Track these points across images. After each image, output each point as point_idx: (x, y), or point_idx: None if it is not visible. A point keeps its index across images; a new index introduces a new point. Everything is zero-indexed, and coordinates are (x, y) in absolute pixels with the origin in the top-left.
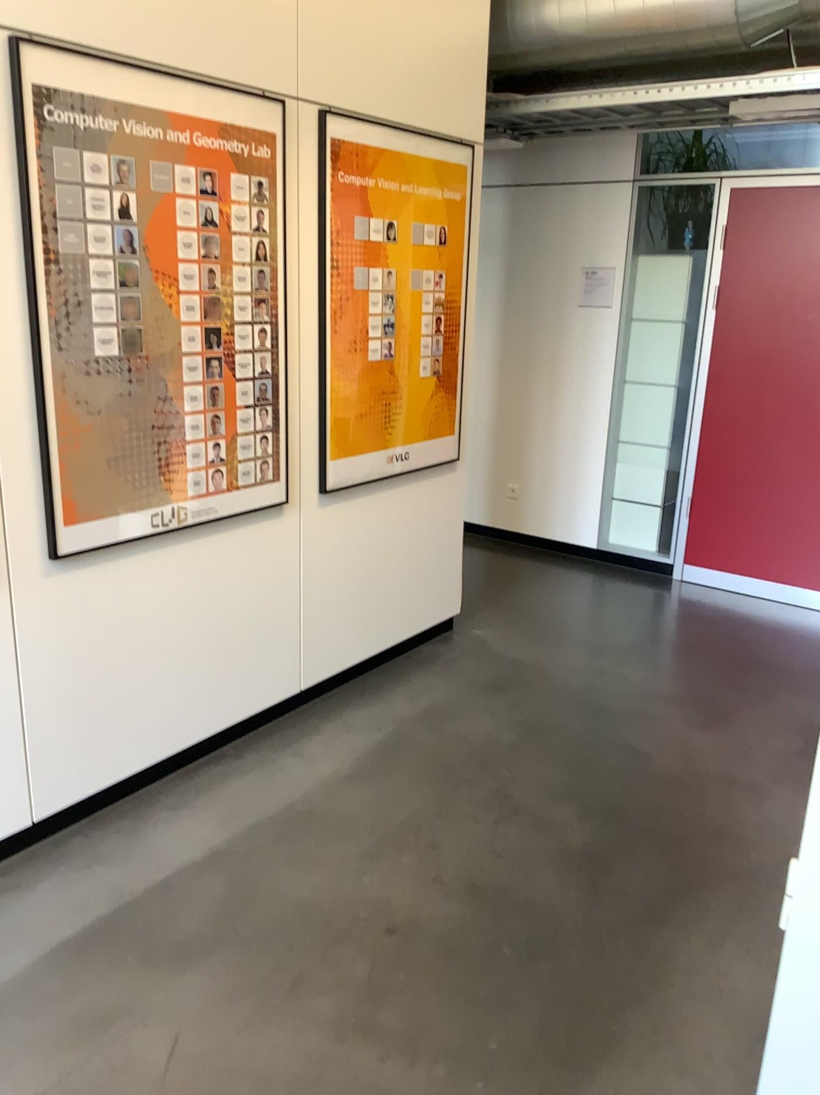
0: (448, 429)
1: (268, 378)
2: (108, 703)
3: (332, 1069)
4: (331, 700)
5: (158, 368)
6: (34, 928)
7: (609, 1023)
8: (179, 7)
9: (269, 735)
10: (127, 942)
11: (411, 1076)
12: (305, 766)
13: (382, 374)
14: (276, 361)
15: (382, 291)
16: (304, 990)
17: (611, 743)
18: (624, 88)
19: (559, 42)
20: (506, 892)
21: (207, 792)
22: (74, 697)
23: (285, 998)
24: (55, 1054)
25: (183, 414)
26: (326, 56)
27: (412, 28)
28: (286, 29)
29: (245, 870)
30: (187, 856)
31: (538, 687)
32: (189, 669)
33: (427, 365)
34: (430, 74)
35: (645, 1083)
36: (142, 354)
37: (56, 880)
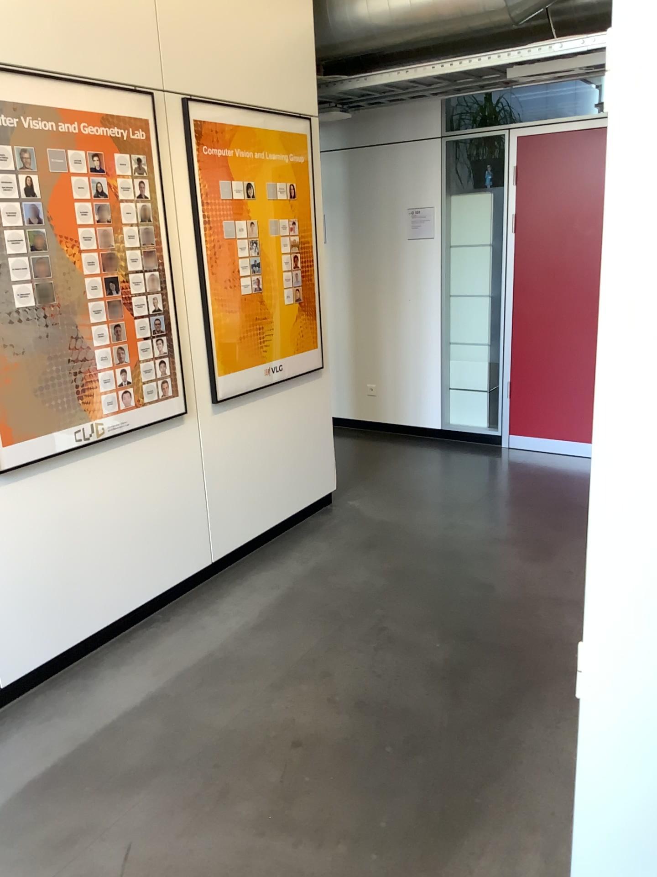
0: (311, 344)
1: (160, 315)
2: (54, 585)
3: (254, 855)
4: (236, 567)
5: (69, 314)
6: (6, 771)
7: (470, 794)
8: (60, 25)
9: (188, 599)
10: (83, 774)
11: (317, 853)
12: (219, 620)
13: (254, 305)
14: (166, 300)
15: (247, 239)
16: (228, 796)
17: (461, 578)
18: (425, 65)
19: (371, 32)
20: (384, 703)
21: (141, 649)
22: (25, 583)
23: (213, 803)
24: (30, 869)
25: (94, 349)
26: (184, 55)
27: (251, 29)
28: (149, 37)
29: (176, 707)
30: (128, 702)
31: (401, 541)
32: (118, 552)
33: (289, 294)
34: (269, 64)
35: (501, 838)
36: (55, 303)
37: (23, 732)
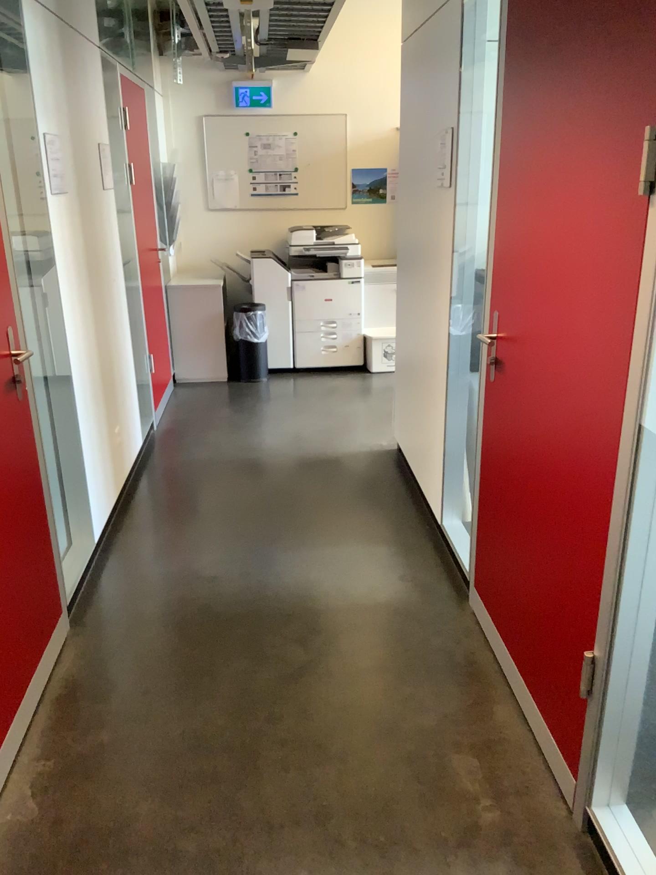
0: None
1: None
2: None
3: None
4: None
5: None
6: None
7: None
8: None
9: None
10: None
11: None
12: None
13: None
14: None
15: None
16: None
17: None
18: None
19: None
20: None
21: None
22: None
23: None
24: None
25: None
26: None
27: None
28: None
29: None
30: None
31: None
32: None
33: None
34: None
35: None
36: None
37: None
